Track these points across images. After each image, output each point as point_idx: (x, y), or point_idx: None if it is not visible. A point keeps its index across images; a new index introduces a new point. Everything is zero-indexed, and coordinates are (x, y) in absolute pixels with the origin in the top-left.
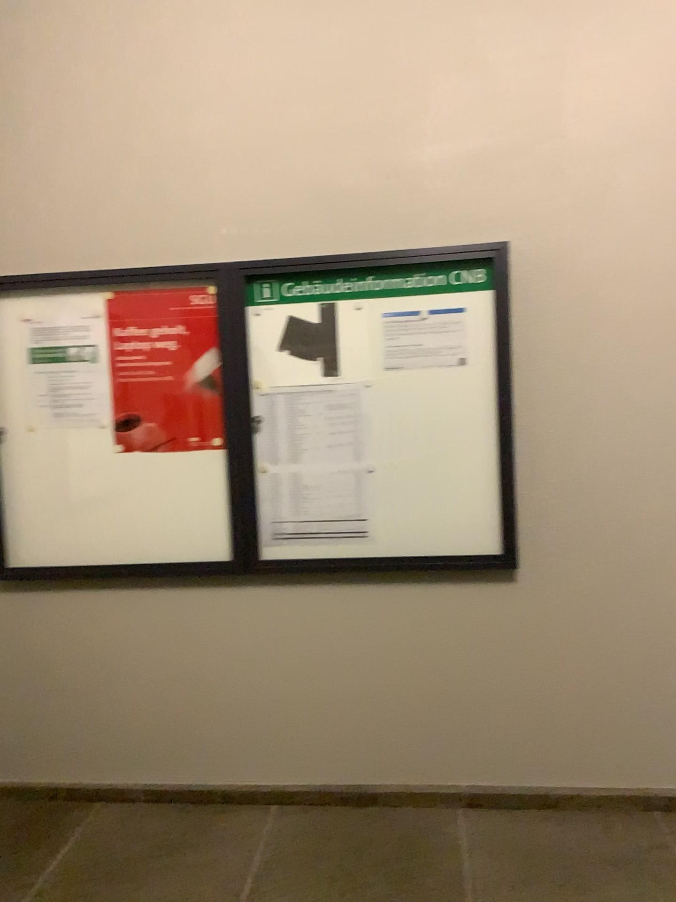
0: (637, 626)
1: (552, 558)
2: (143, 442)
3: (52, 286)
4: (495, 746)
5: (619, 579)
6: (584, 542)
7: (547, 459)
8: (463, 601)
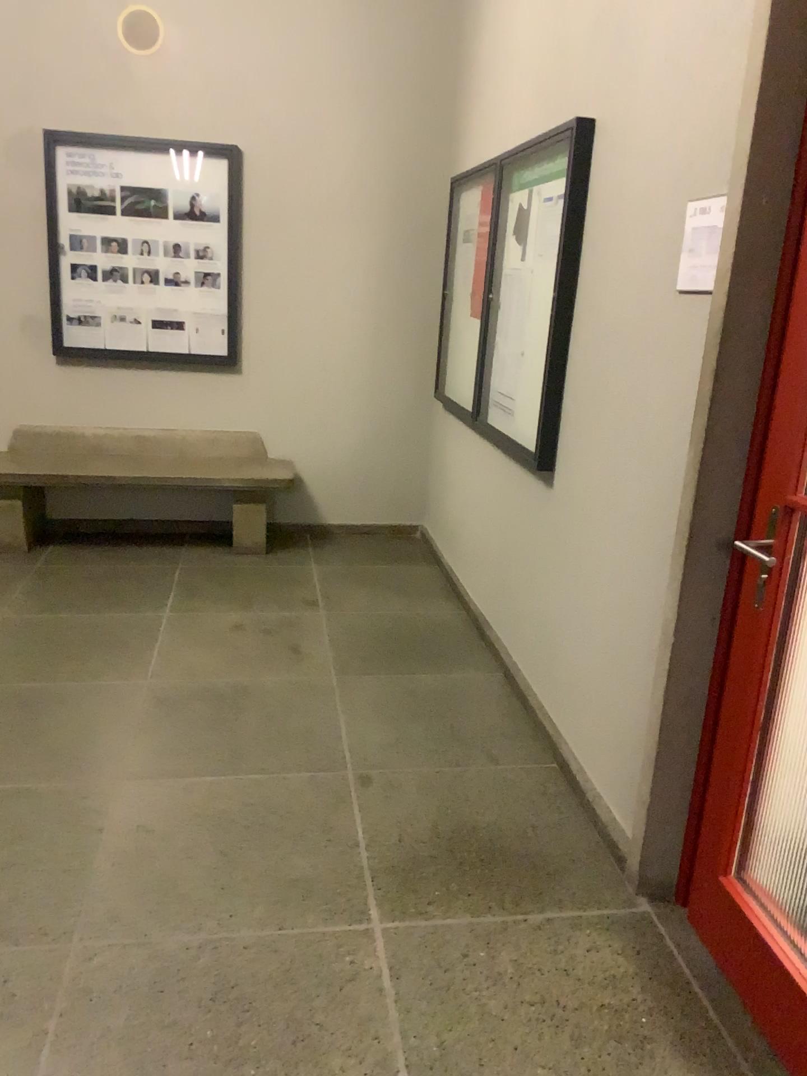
0: (589, 569)
1: (567, 471)
2: (471, 307)
3: (468, 181)
4: (526, 636)
5: (589, 513)
6: (581, 463)
7: (580, 365)
8: (535, 492)
